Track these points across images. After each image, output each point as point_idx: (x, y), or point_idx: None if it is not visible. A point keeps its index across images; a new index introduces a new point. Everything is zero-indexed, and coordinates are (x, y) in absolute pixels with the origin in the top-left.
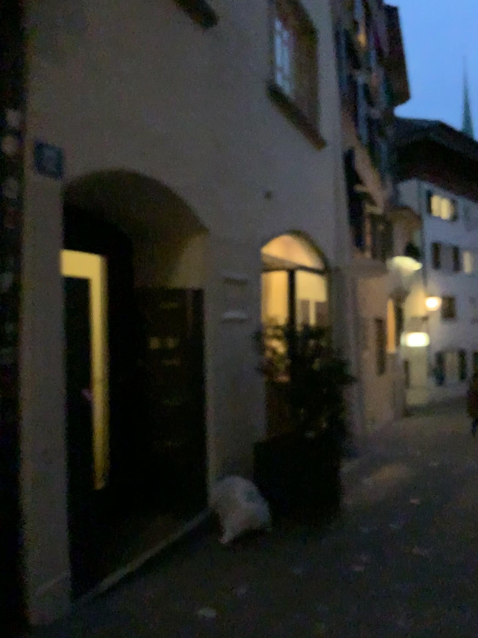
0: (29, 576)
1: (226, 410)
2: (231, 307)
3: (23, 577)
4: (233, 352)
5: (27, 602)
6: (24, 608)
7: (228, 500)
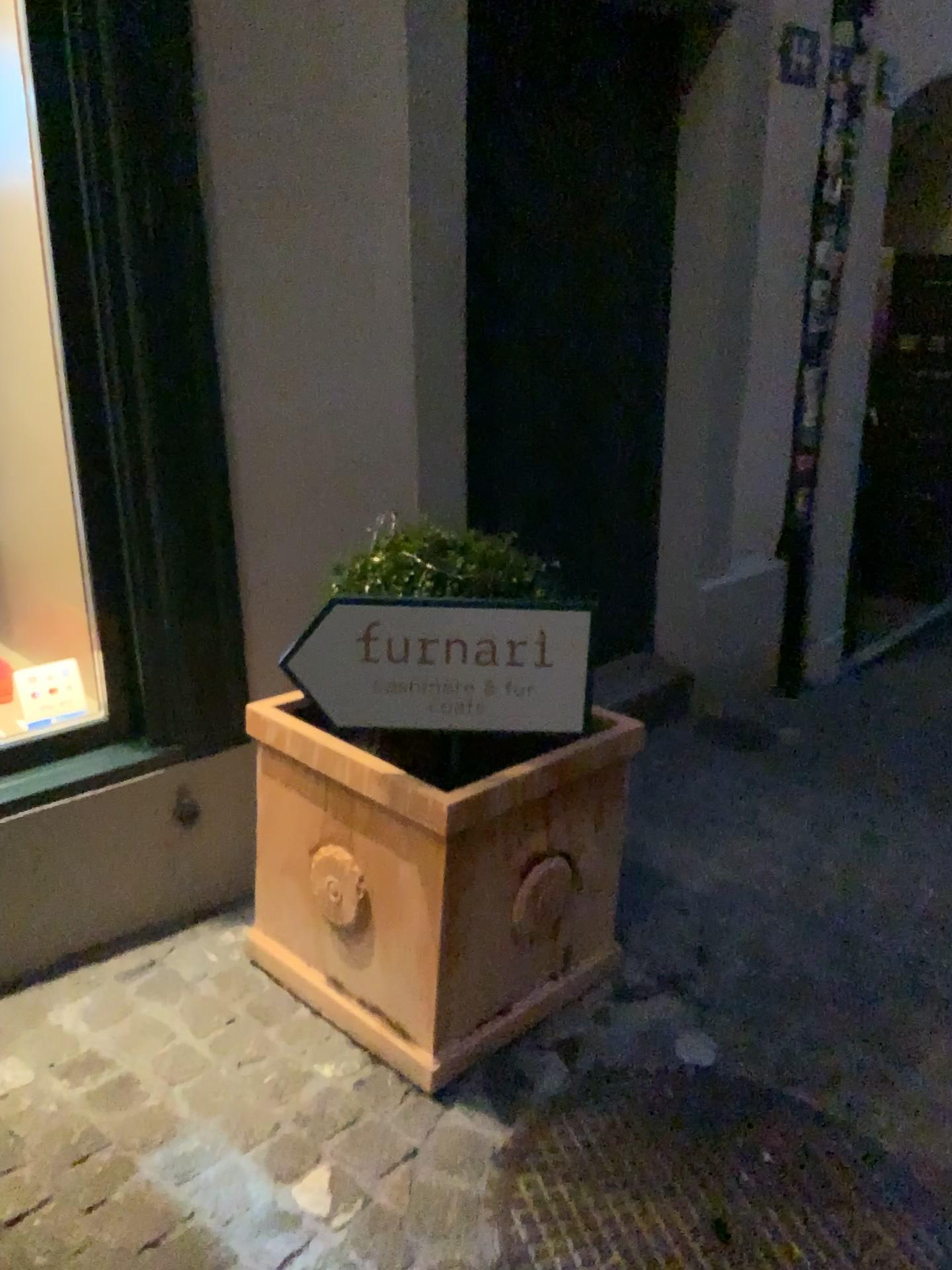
0: (819, 625)
1: None
2: None
3: (814, 624)
4: None
5: (813, 651)
6: (810, 657)
7: None
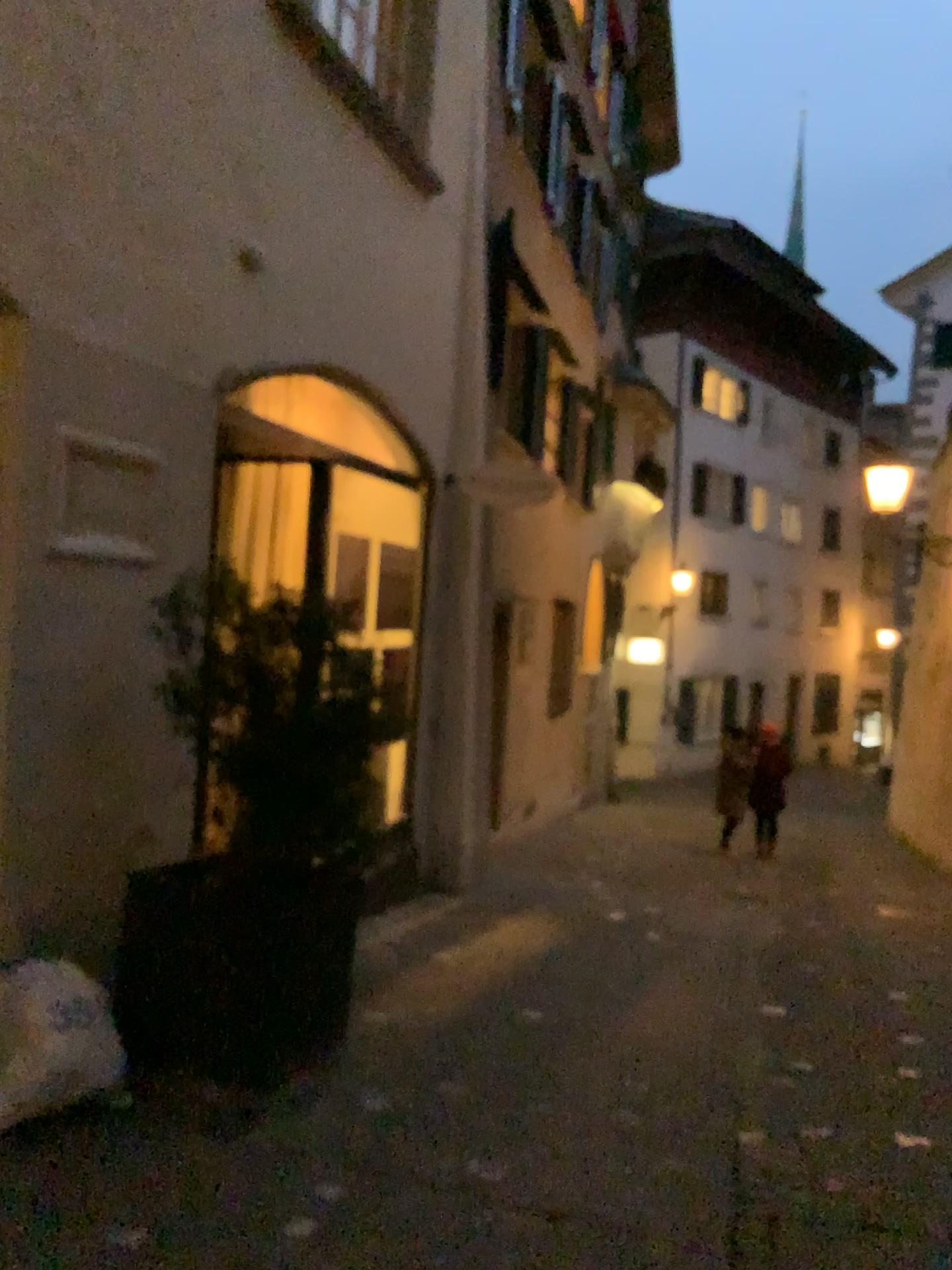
0: None
1: (50, 787)
2: (92, 524)
3: None
4: (85, 642)
5: None
6: None
7: (16, 1024)
